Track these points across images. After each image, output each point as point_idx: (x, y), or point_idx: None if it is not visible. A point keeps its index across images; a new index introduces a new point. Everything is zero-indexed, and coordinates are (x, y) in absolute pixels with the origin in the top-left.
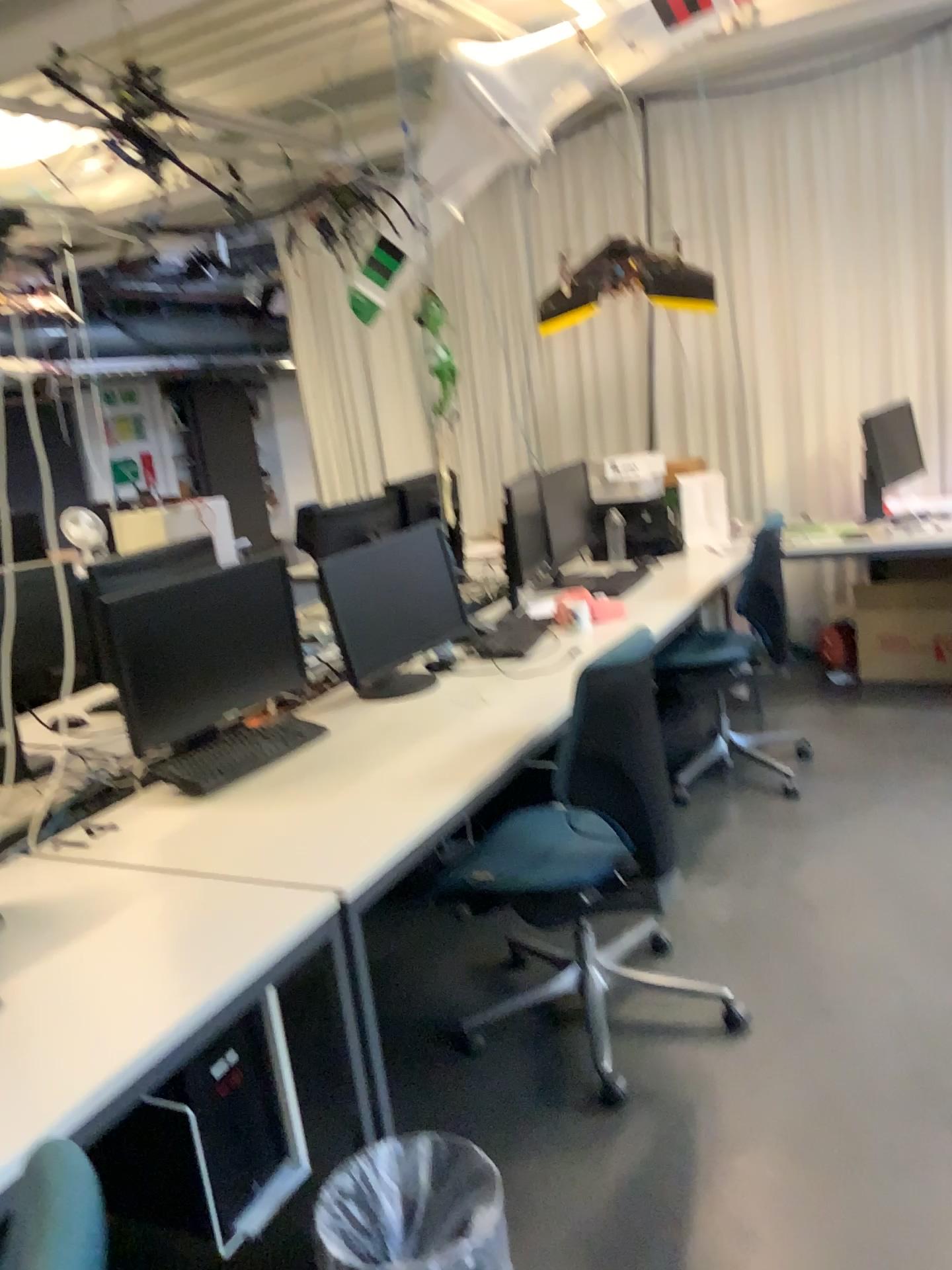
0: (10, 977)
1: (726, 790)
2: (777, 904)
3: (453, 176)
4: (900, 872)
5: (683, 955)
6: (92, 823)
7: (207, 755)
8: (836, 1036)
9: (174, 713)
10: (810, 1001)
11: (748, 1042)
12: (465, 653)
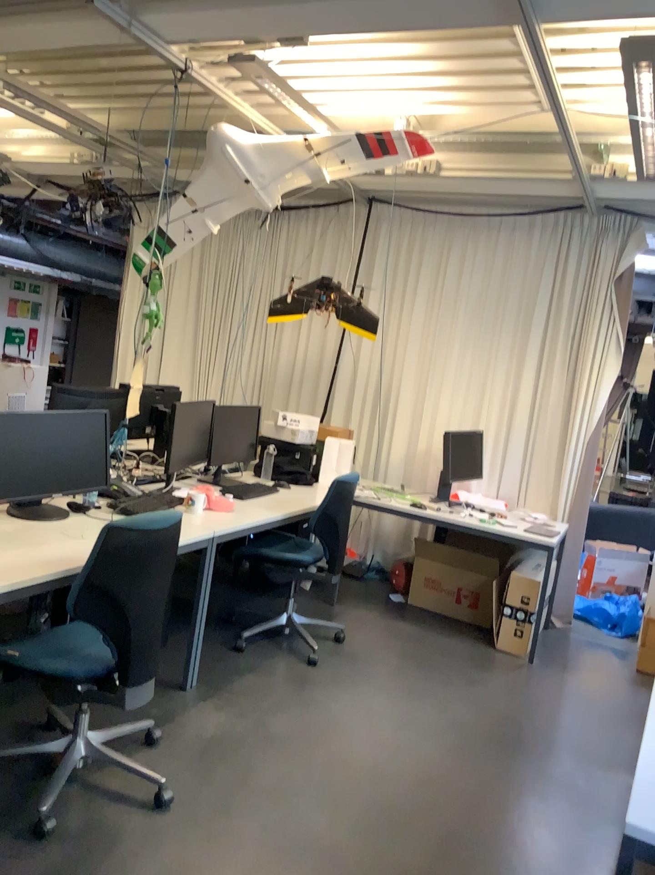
0: None
1: (274, 649)
2: (251, 732)
3: (215, 204)
4: (347, 733)
5: (165, 750)
6: None
7: None
8: (225, 830)
9: None
10: (225, 802)
11: (162, 819)
12: (104, 504)
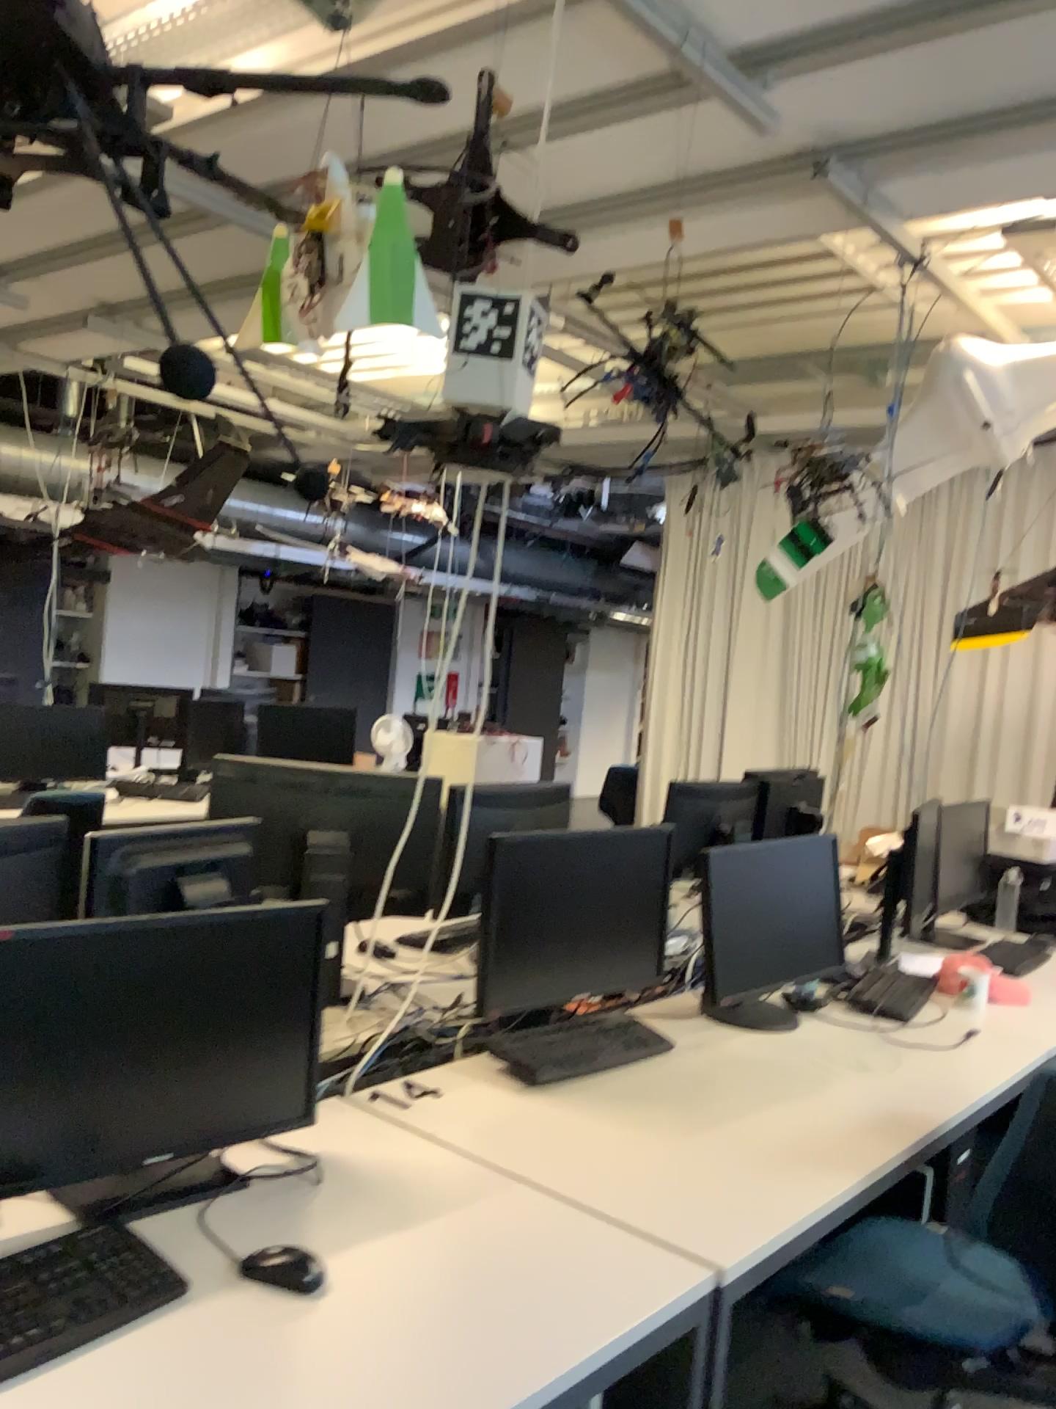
0: (326, 1250)
1: None
2: None
3: (912, 467)
4: None
5: None
6: (407, 1080)
7: (536, 1036)
8: None
9: (522, 979)
10: None
11: None
12: (828, 995)
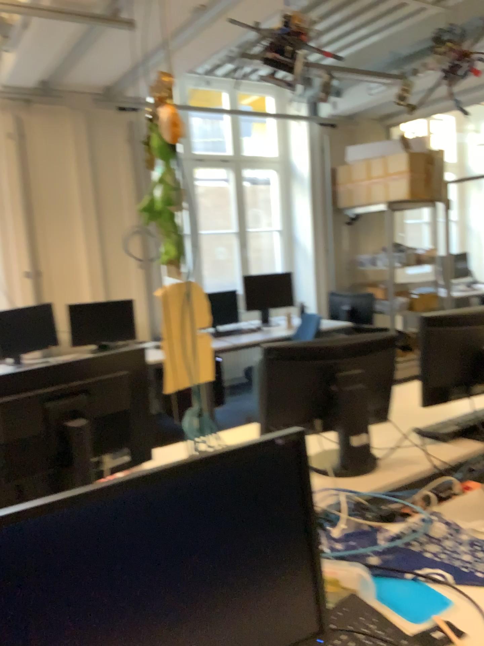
0: None
1: None
2: None
3: None
4: None
5: None
6: None
7: None
8: None
9: None
10: None
11: None
12: None
